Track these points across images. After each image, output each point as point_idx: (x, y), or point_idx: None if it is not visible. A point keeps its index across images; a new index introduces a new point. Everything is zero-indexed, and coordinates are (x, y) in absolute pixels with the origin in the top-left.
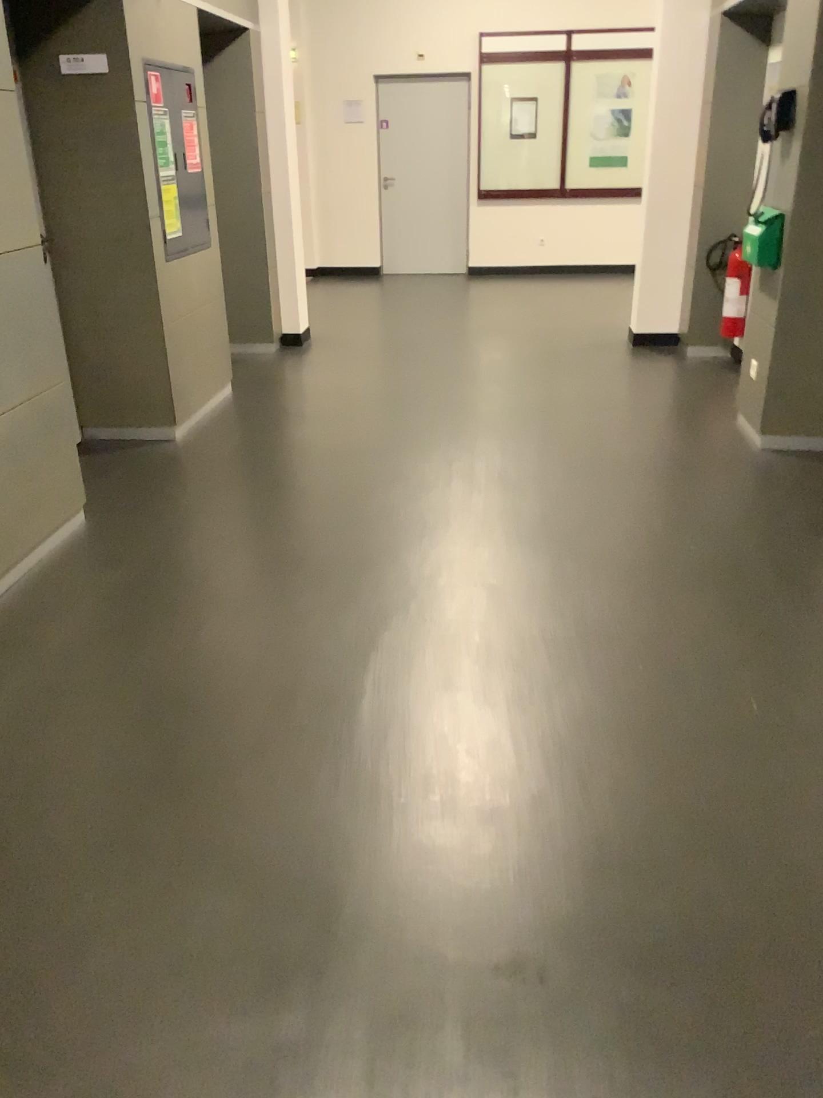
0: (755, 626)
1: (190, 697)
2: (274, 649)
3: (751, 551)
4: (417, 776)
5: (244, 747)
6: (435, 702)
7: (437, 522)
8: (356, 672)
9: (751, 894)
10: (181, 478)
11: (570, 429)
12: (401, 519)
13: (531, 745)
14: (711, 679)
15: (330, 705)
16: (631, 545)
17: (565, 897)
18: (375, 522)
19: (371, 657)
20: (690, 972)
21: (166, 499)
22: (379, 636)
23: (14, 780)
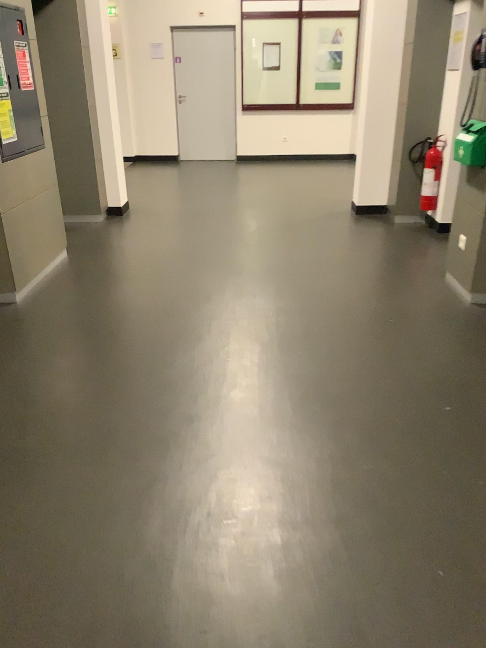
0: None
1: None
2: (78, 566)
3: None
4: None
5: None
6: (243, 645)
7: (230, 387)
8: (160, 597)
9: None
10: (15, 343)
11: (325, 287)
12: (199, 385)
13: None
14: None
15: None
16: (397, 410)
17: None
18: (177, 389)
19: (175, 574)
20: None
21: None
22: (183, 541)
23: None
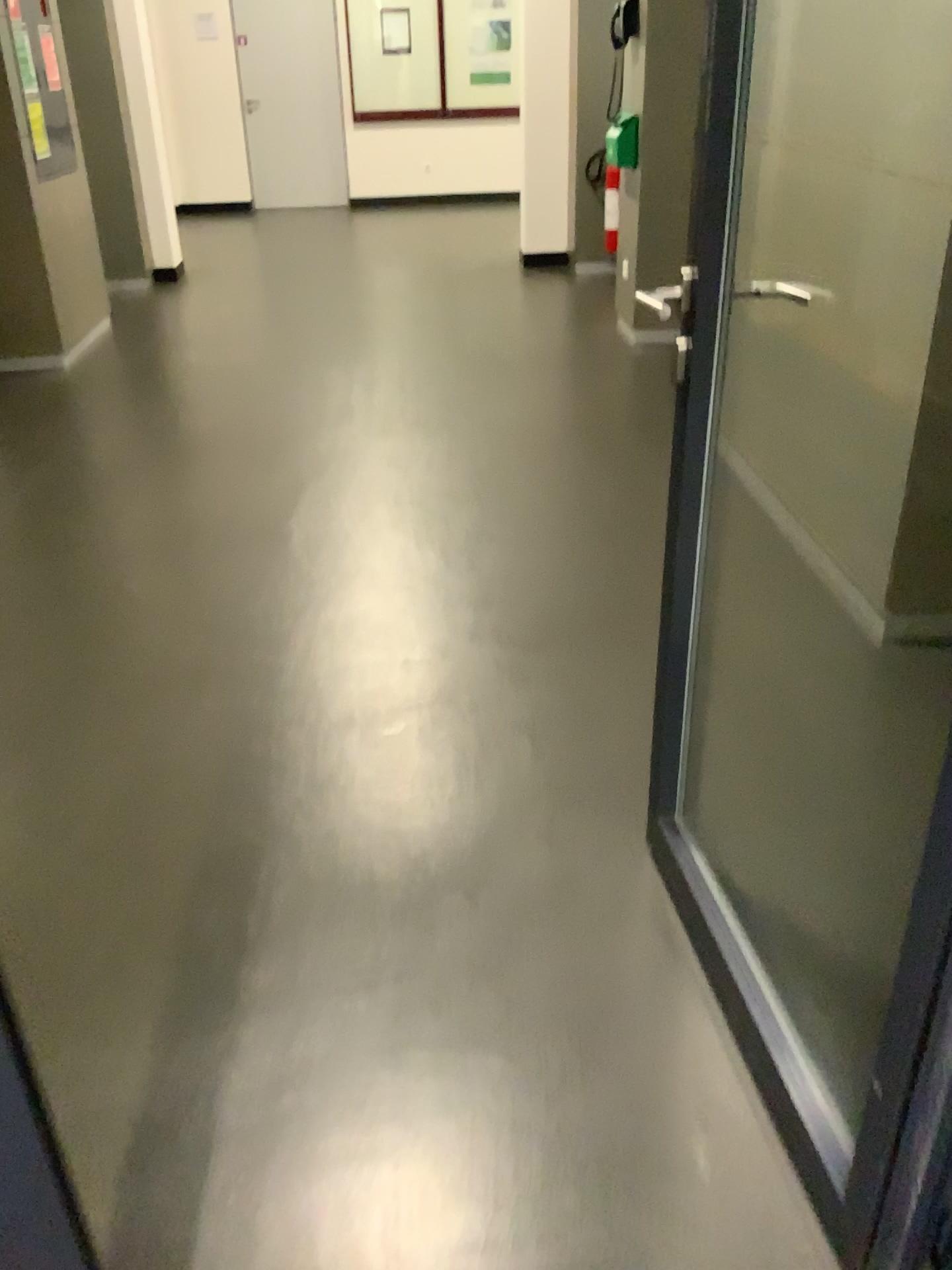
0: (612, 462)
1: (139, 541)
2: (206, 507)
3: (616, 415)
4: (341, 567)
5: (195, 564)
6: (350, 527)
7: (340, 414)
8: (281, 515)
9: (591, 602)
10: (82, 398)
11: (460, 337)
12: (306, 413)
13: (430, 544)
14: (573, 496)
15: (263, 536)
16: (514, 418)
17: (458, 615)
18: (281, 418)
19: (292, 505)
20: (544, 640)
21: (72, 414)
22: (297, 492)
23: (1, 601)
